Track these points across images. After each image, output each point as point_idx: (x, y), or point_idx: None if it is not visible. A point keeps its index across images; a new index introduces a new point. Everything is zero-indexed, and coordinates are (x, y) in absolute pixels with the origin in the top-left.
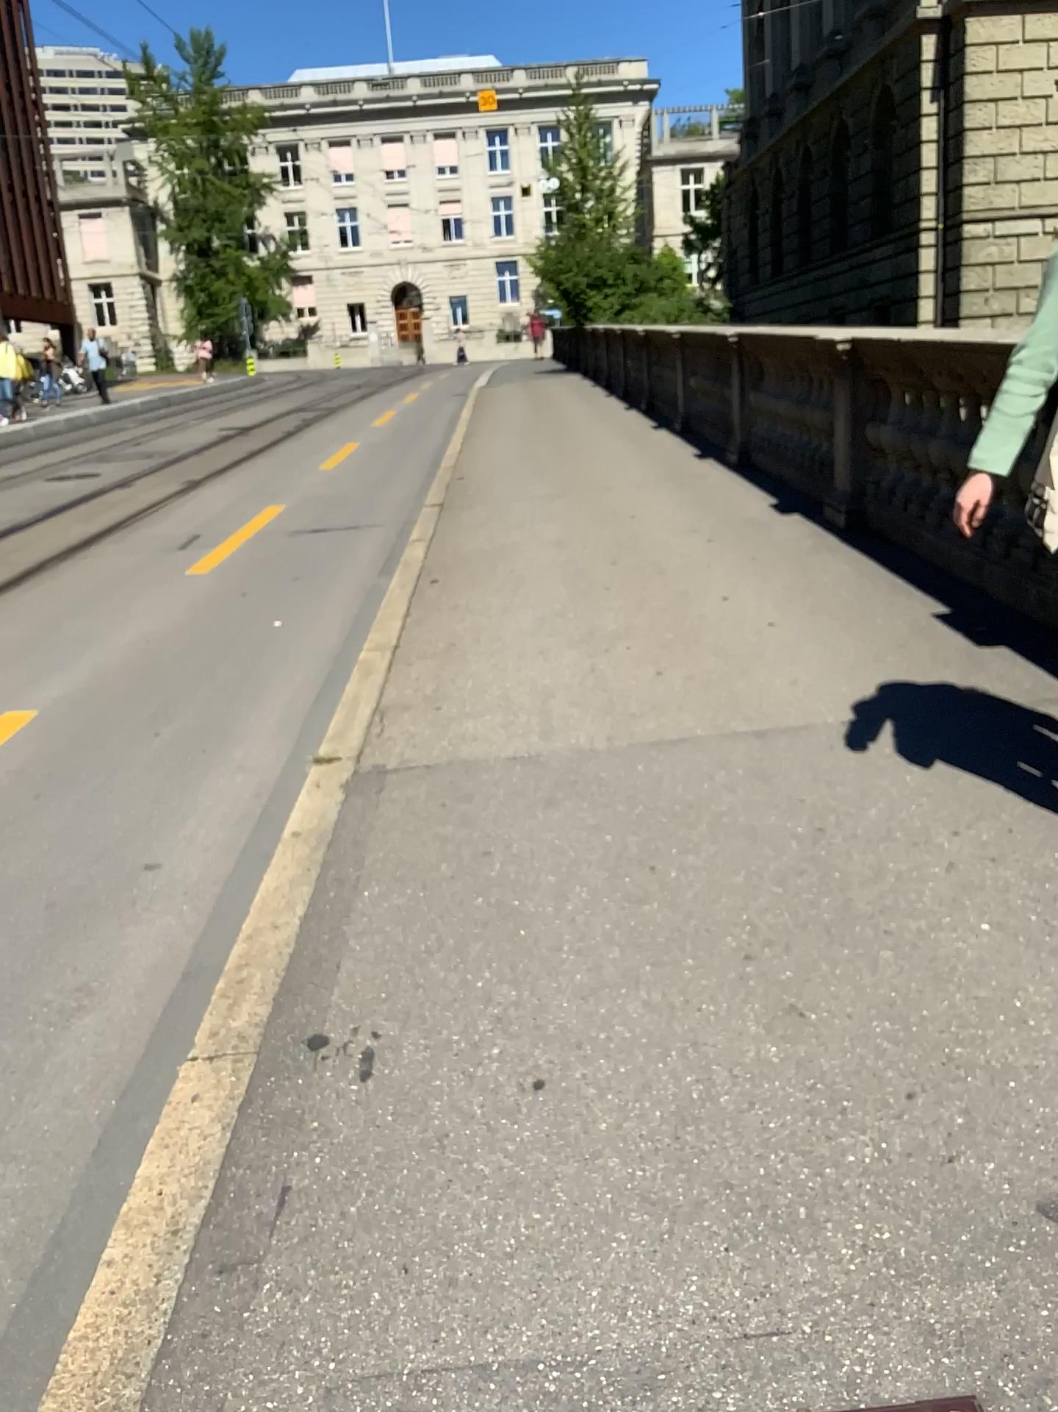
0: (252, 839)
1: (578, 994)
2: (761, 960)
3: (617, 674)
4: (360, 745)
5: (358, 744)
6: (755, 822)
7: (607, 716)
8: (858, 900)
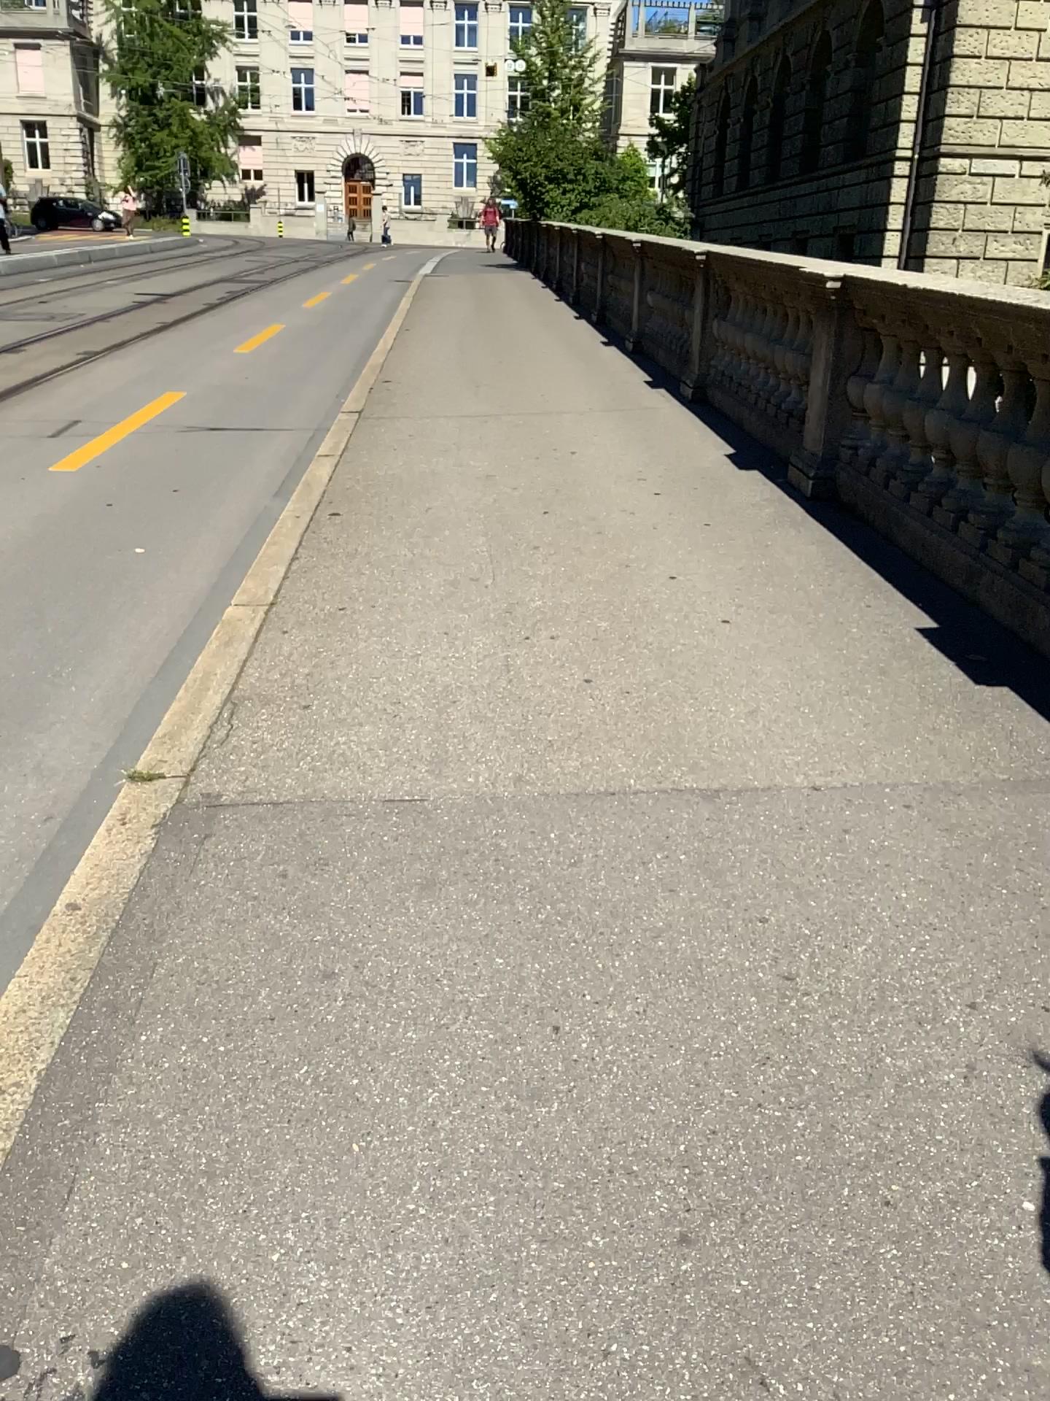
0: (15, 906)
1: (419, 1293)
2: (699, 1246)
3: (533, 679)
4: (193, 761)
5: (190, 760)
6: (695, 954)
7: (514, 742)
8: (839, 1129)
